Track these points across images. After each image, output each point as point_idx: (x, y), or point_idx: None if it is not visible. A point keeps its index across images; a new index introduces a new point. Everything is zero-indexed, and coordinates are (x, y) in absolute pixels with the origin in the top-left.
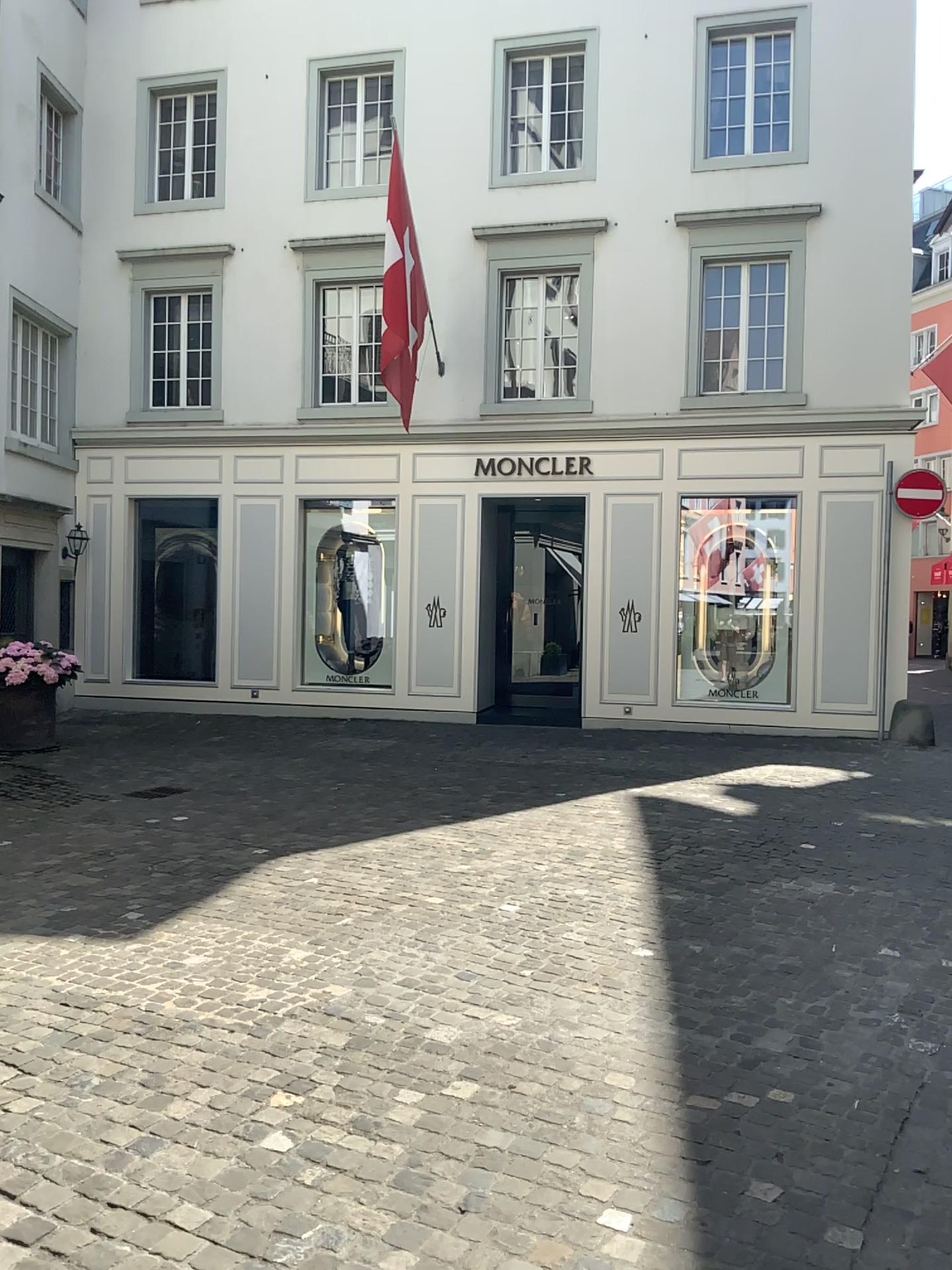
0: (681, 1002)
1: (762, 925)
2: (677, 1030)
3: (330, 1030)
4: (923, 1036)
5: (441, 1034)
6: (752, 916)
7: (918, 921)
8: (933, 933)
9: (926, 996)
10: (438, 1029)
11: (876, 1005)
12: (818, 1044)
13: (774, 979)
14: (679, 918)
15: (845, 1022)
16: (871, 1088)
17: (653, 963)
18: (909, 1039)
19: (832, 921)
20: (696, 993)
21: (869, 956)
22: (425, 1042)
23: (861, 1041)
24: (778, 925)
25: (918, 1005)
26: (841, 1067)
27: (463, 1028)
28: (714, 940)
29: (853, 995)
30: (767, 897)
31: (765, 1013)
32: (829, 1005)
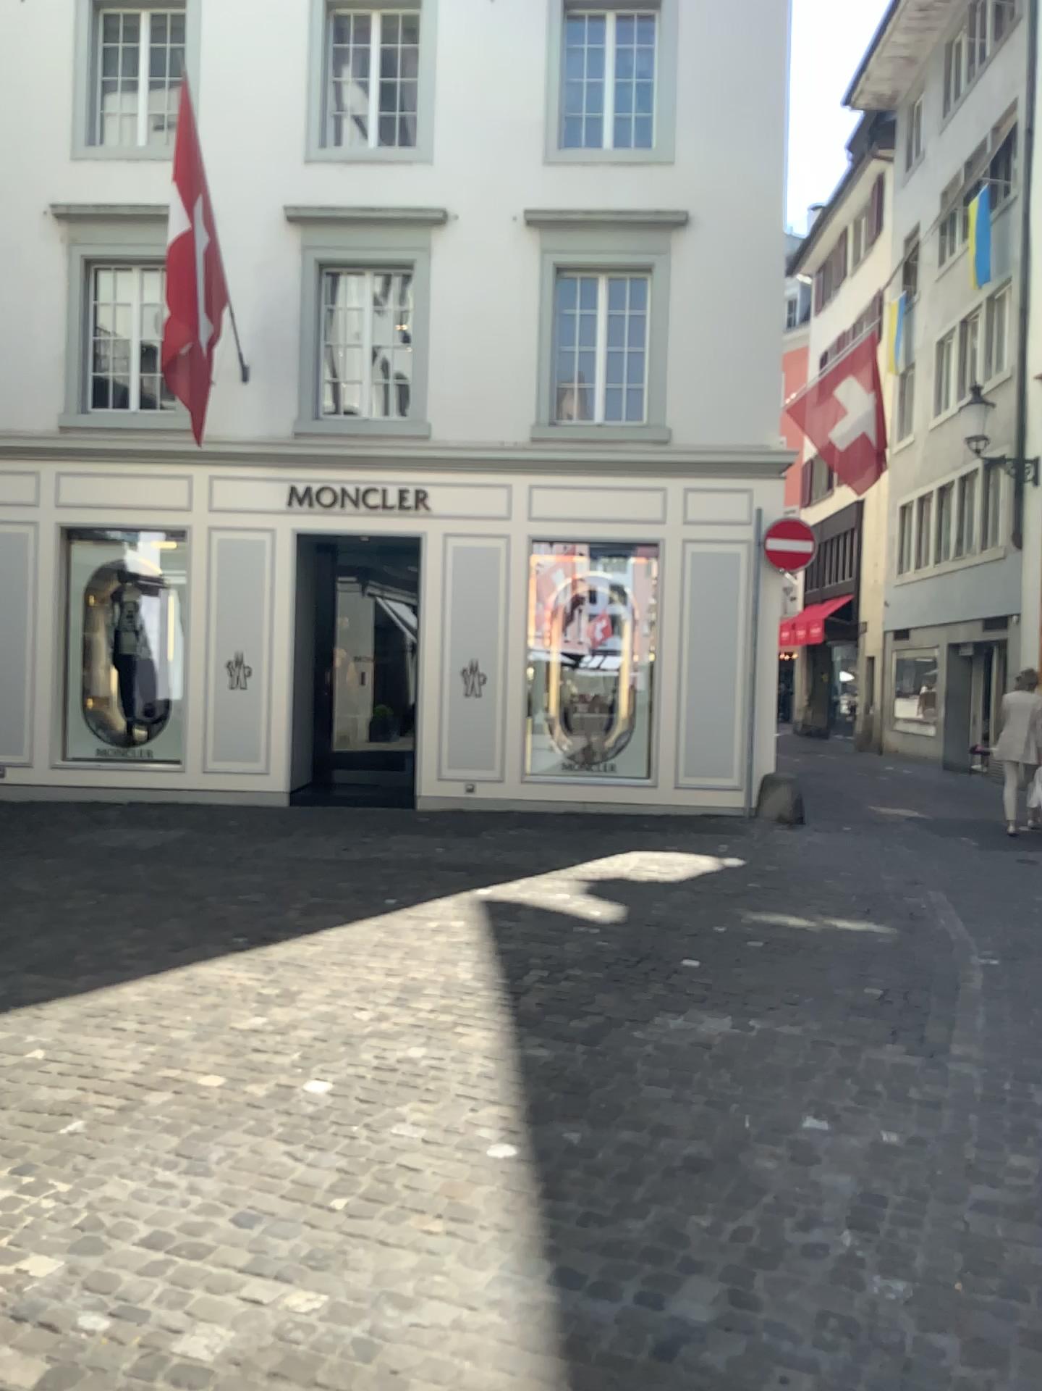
0: (562, 1243)
1: (655, 1092)
2: (560, 1299)
3: (11, 1356)
4: (891, 1272)
5: (198, 1346)
6: (639, 1077)
7: (842, 1071)
8: (865, 1090)
9: (878, 1197)
10: (193, 1336)
11: (821, 1220)
12: (758, 1306)
13: (682, 1186)
14: (547, 1088)
15: (788, 1258)
16: (846, 1388)
17: (517, 1170)
18: (875, 1281)
19: (739, 1078)
20: (580, 1223)
21: (795, 1133)
22: (168, 1369)
23: (813, 1291)
24: (675, 1091)
25: (872, 1215)
26: (797, 1351)
27: (234, 1330)
28: (596, 1123)
29: (788, 1204)
30: (656, 1047)
31: (679, 1252)
32: (760, 1226)
